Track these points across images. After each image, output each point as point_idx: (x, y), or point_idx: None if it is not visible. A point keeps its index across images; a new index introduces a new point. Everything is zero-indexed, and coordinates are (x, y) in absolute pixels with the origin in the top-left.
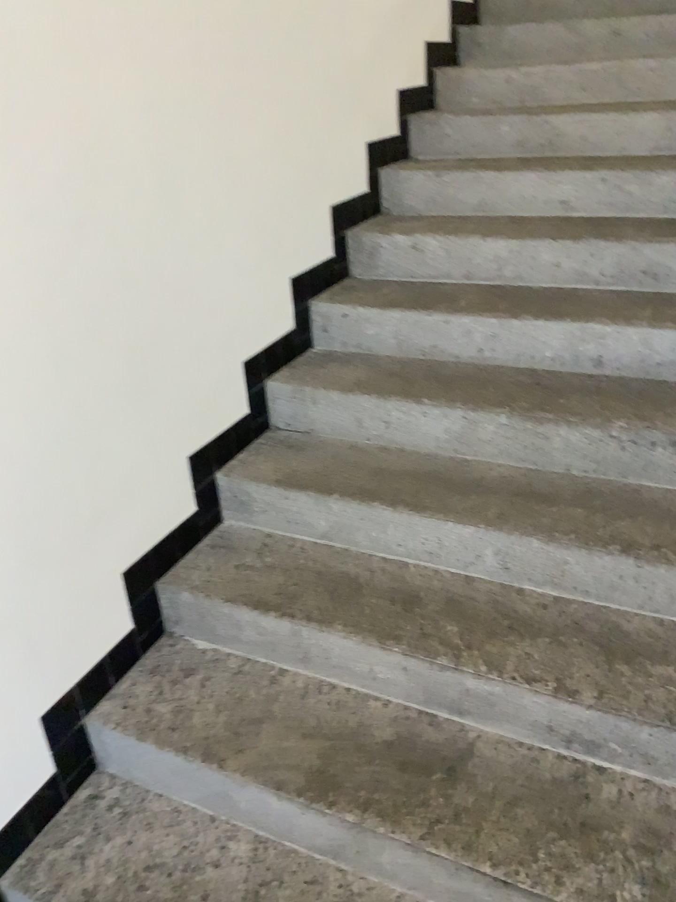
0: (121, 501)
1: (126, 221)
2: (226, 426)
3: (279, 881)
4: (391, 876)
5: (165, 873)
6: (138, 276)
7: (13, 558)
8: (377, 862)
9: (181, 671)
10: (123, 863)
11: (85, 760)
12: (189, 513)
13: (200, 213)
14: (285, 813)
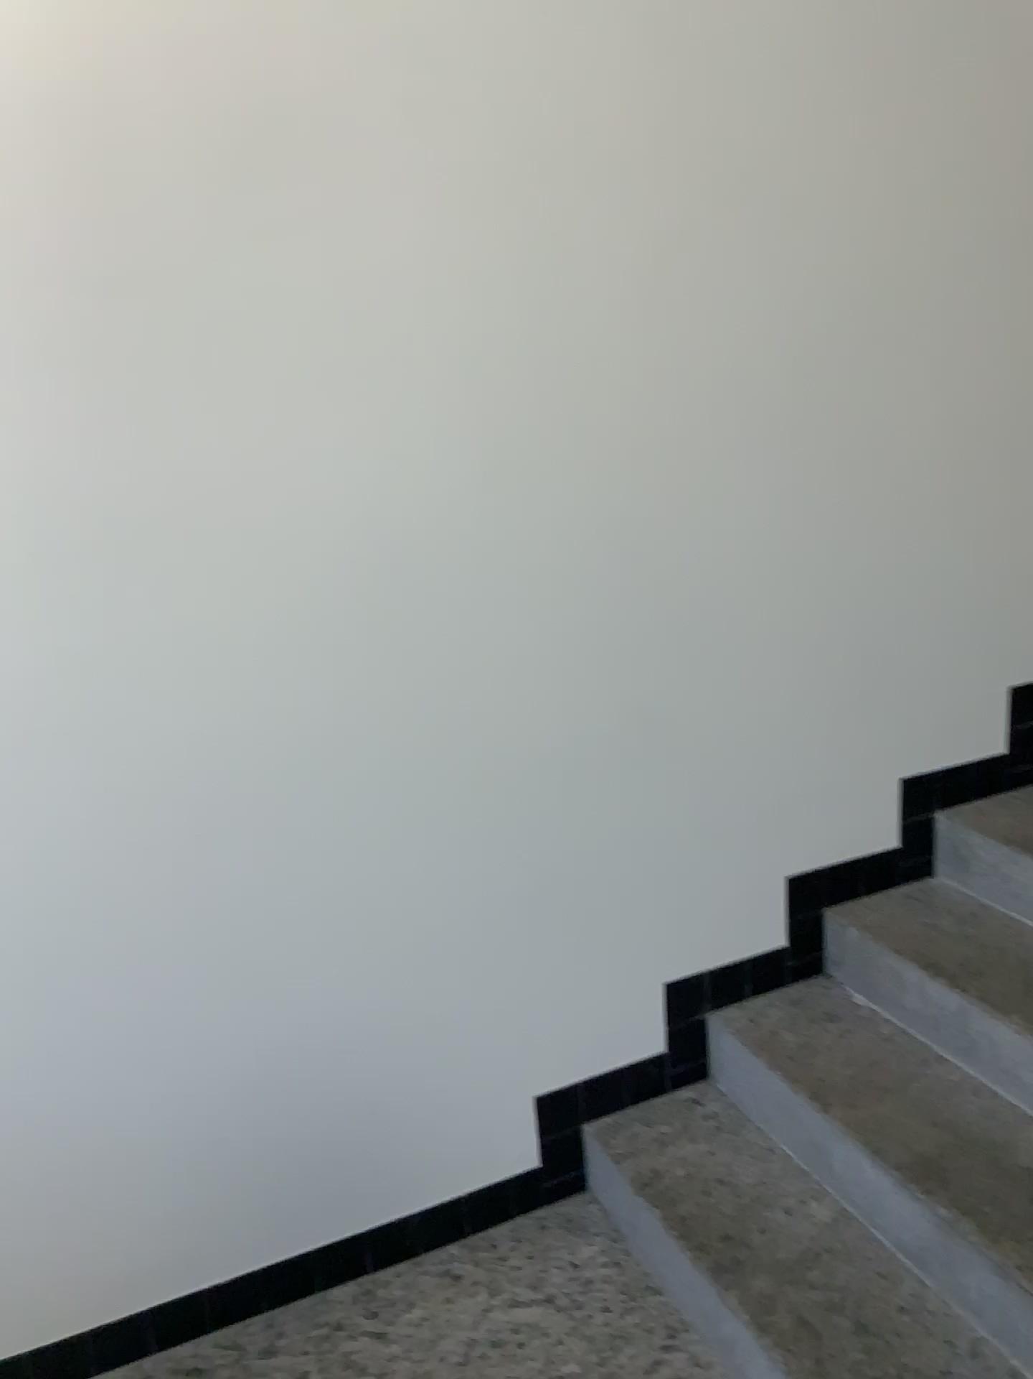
0: (804, 795)
1: (876, 500)
2: (967, 758)
3: (845, 1253)
4: (970, 1301)
5: (732, 1189)
6: (879, 559)
7: (677, 807)
8: (959, 1279)
9: (824, 1011)
10: (697, 1162)
11: (697, 1057)
12: (888, 844)
13: (979, 500)
14: (874, 1186)
